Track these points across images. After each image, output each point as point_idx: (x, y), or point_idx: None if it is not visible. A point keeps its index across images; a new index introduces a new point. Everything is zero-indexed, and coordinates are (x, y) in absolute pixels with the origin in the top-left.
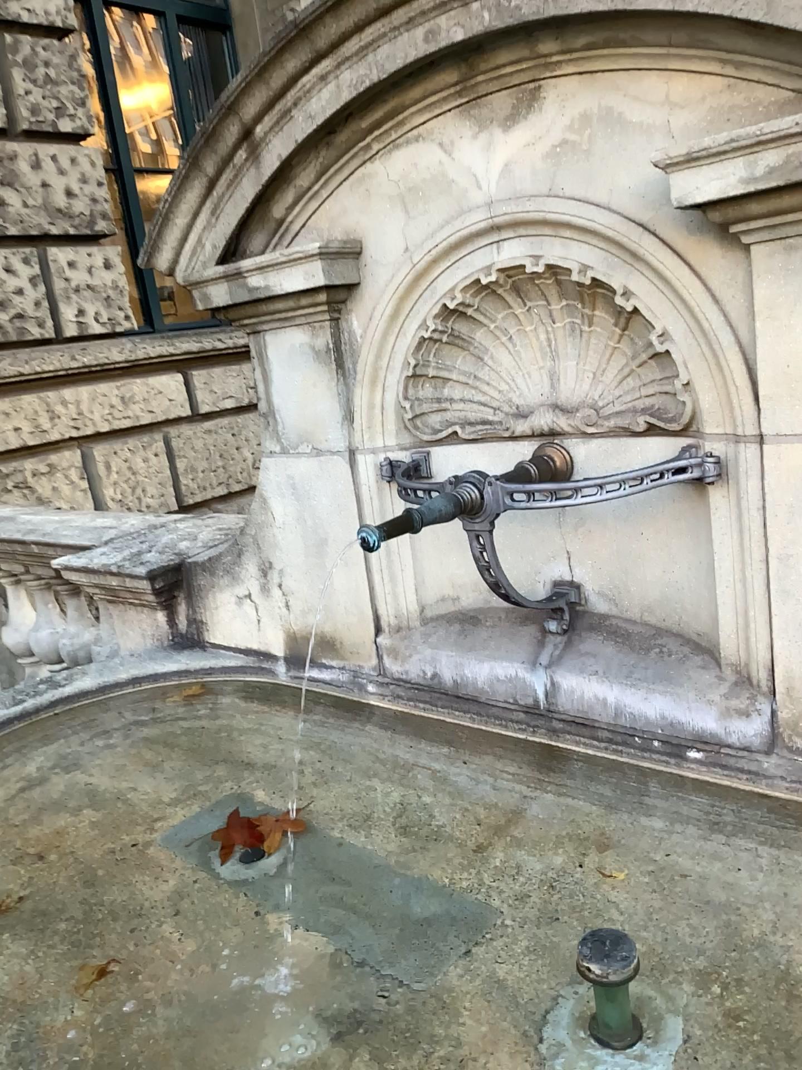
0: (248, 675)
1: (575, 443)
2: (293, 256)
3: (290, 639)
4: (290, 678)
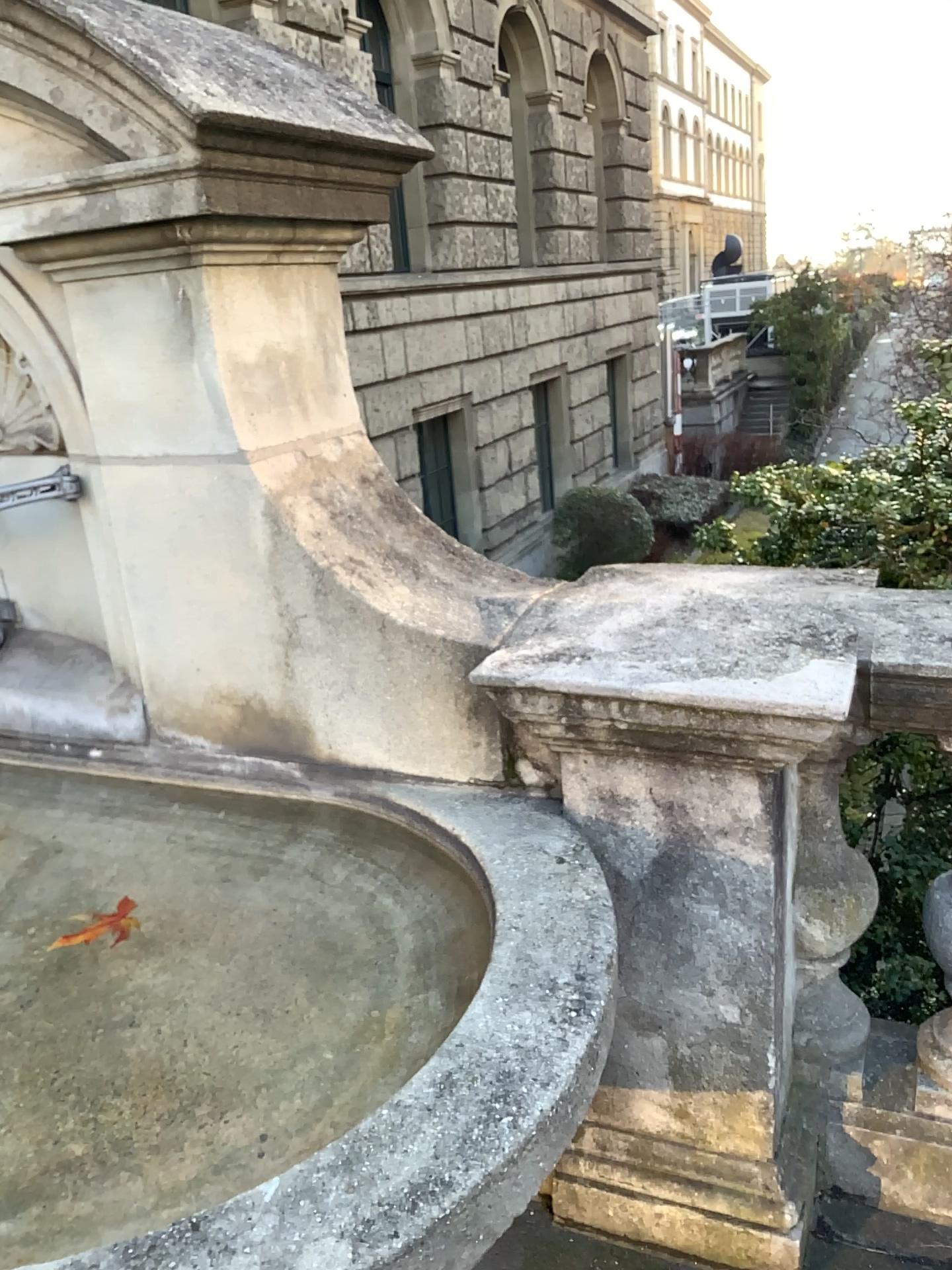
0: None
1: None
2: None
3: None
4: None
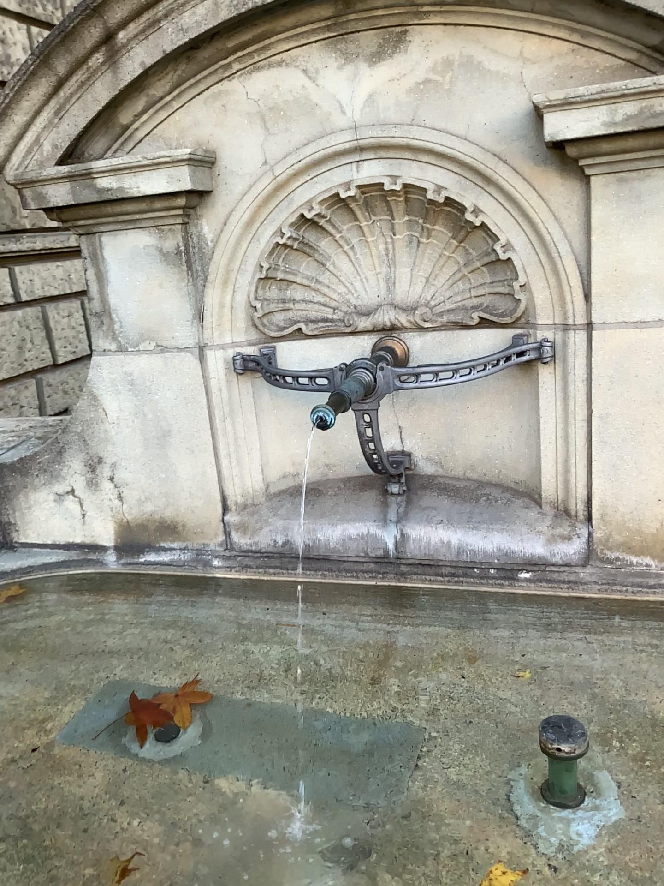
0: (75, 568)
1: (415, 336)
2: (150, 162)
3: (123, 528)
4: (123, 565)
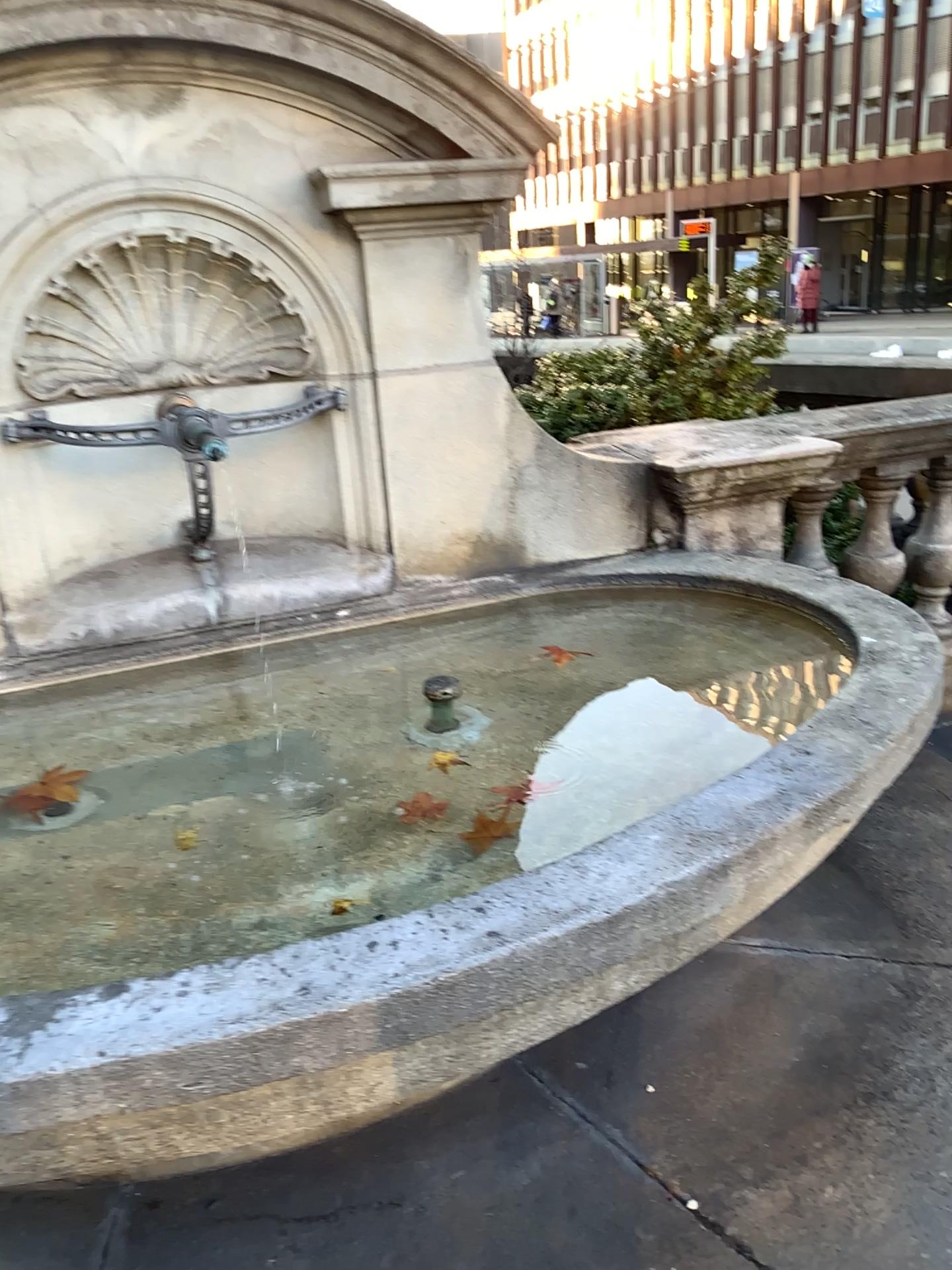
0: None
1: (203, 392)
2: None
3: None
4: None
